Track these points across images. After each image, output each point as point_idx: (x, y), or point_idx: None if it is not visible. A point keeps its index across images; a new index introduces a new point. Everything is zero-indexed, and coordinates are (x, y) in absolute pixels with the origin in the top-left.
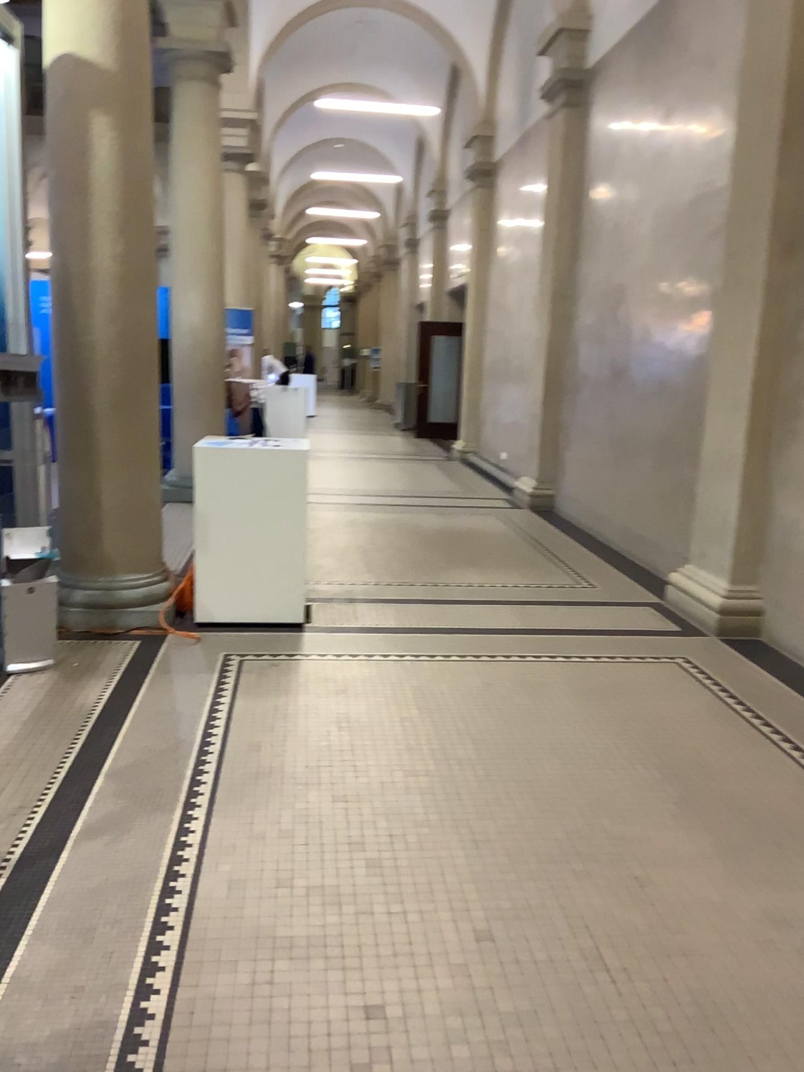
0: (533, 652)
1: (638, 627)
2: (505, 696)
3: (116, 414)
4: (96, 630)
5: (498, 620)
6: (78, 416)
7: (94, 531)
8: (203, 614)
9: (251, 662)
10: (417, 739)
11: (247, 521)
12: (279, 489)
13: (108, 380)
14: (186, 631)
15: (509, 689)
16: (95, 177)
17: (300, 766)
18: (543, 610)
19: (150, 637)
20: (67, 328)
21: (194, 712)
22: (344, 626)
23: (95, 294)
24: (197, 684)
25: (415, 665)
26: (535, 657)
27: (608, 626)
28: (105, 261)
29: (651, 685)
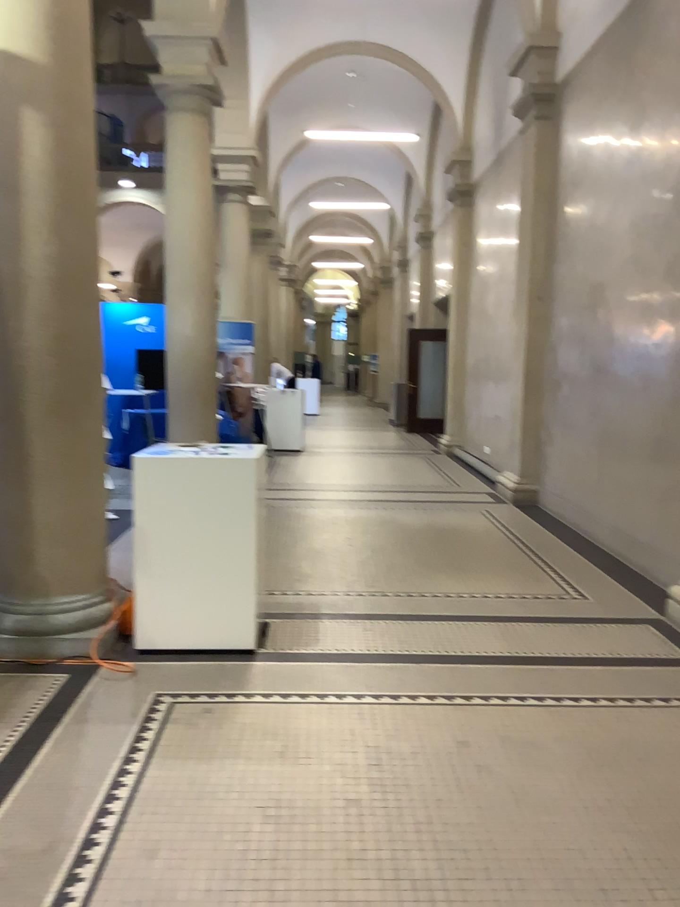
0: (515, 689)
1: (637, 653)
2: (480, 761)
3: (52, 423)
4: (28, 659)
5: (476, 644)
6: (12, 426)
7: (29, 549)
8: (147, 639)
9: (185, 703)
10: (363, 836)
11: (194, 537)
12: (228, 501)
13: (43, 387)
14: (126, 660)
15: (485, 747)
16: (29, 174)
17: (201, 885)
18: (527, 630)
19: (83, 669)
20: (2, 334)
21: (94, 786)
22: (301, 653)
23: (29, 297)
24: (113, 738)
25: (375, 708)
26: (516, 698)
27: (602, 652)
28: (39, 262)
29: (662, 742)
